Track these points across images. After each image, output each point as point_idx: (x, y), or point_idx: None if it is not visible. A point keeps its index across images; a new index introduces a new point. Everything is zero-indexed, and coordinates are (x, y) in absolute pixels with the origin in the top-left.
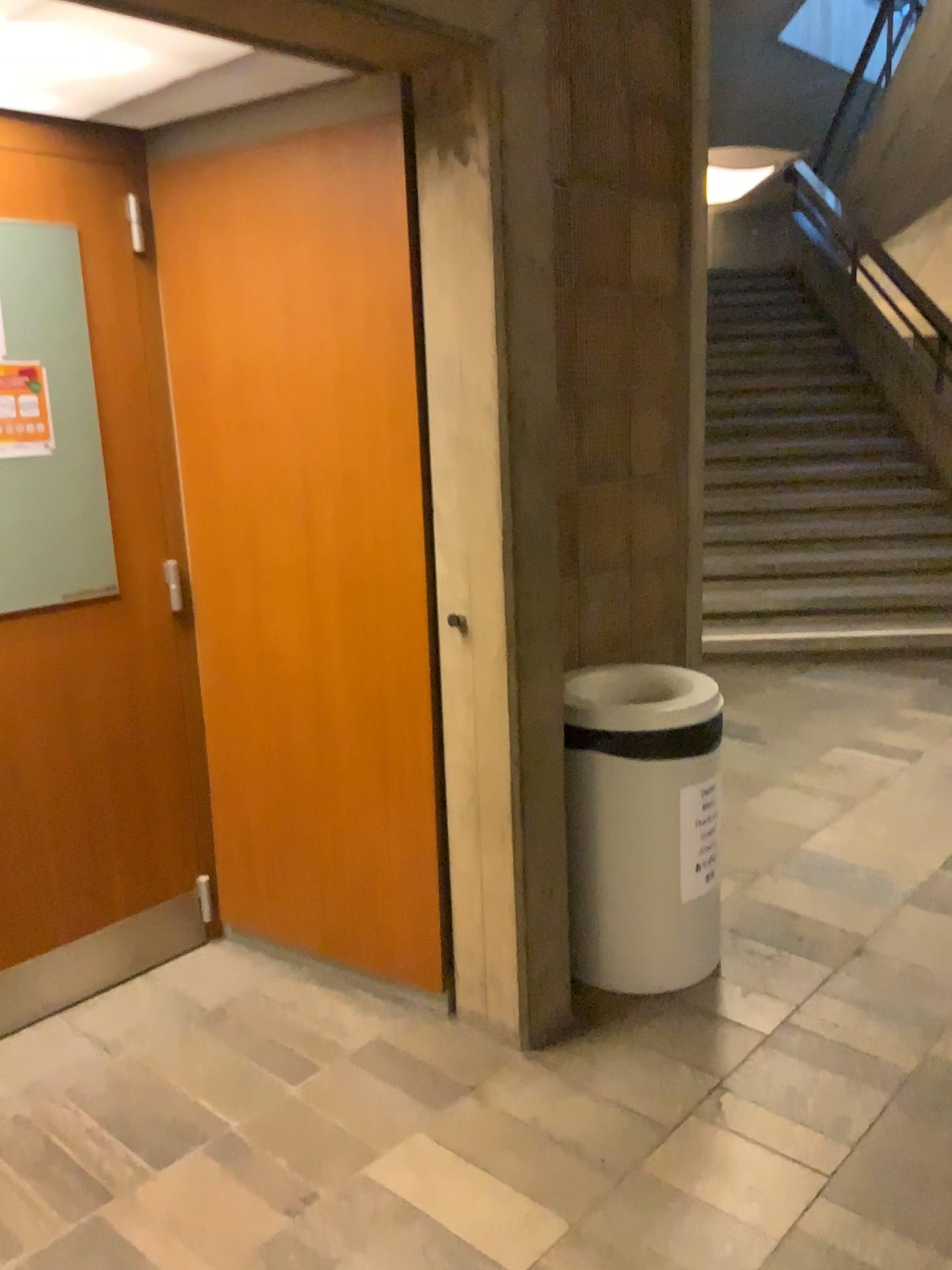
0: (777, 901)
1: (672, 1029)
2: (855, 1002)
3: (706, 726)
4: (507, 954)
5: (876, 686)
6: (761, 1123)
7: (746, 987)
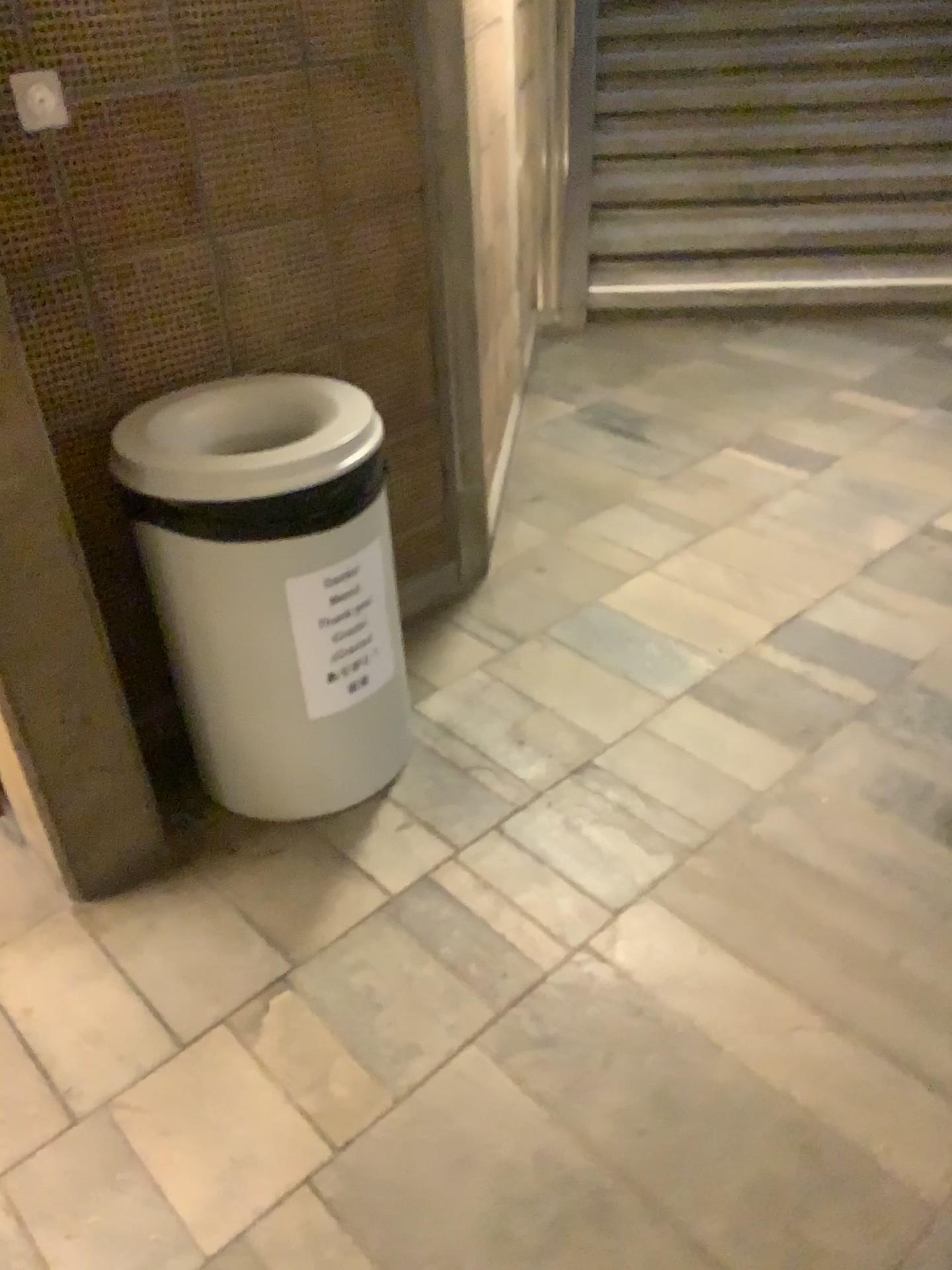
0: (524, 684)
1: (275, 881)
2: (530, 856)
3: (319, 489)
4: (32, 793)
5: (835, 359)
6: (295, 1049)
7: (404, 822)
